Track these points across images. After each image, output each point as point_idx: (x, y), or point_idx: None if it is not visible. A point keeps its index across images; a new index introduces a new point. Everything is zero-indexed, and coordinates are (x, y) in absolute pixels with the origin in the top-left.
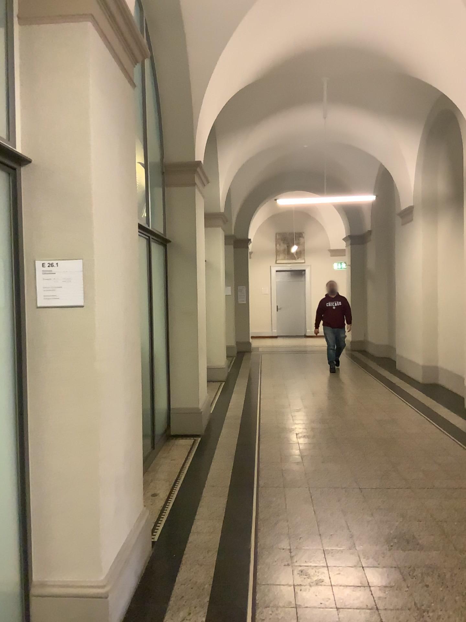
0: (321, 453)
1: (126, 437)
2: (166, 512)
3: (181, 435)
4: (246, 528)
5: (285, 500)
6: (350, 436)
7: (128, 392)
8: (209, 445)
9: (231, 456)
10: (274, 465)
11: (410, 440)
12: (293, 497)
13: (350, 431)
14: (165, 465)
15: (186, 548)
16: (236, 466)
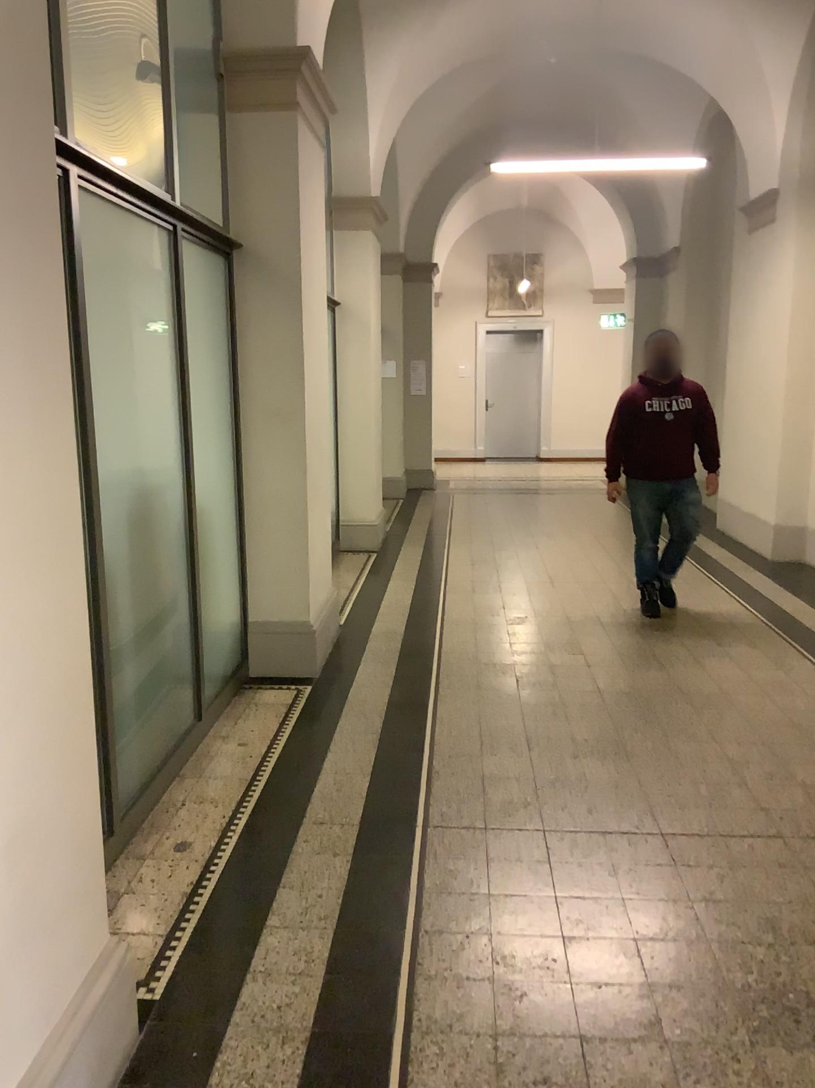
0: (572, 734)
1: (18, 790)
2: (196, 906)
3: (268, 680)
4: (389, 966)
5: (488, 874)
6: (635, 689)
7: (22, 657)
8: (326, 707)
9: (372, 737)
10: (467, 766)
11: (768, 701)
12: (507, 862)
13: (634, 676)
14: (220, 762)
15: (227, 1035)
16: (380, 765)
